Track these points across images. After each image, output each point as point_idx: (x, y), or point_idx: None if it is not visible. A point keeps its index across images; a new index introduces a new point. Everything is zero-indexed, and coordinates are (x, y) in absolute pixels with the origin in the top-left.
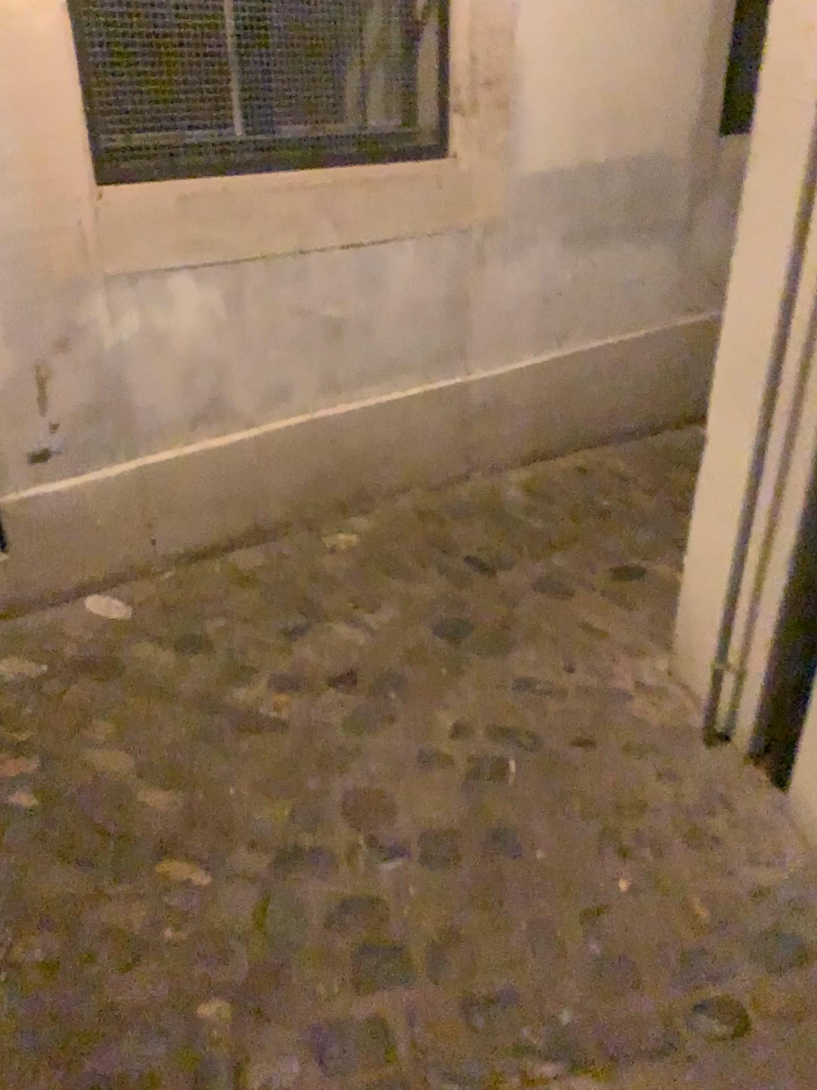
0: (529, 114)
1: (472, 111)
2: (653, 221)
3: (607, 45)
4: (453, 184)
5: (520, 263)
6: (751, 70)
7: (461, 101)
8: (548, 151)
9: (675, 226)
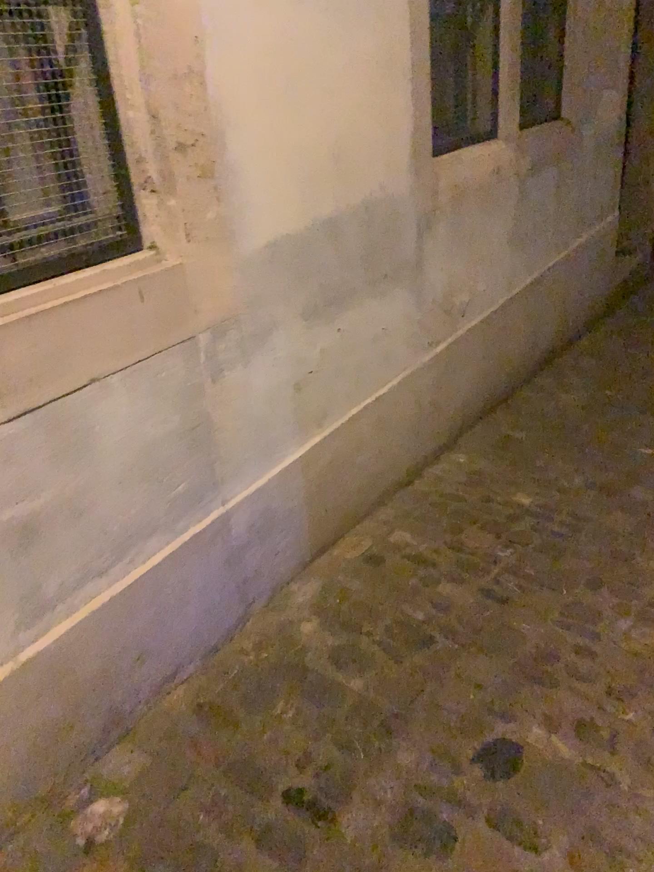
0: (240, 182)
1: (168, 190)
2: (386, 266)
3: (312, 84)
4: (162, 291)
5: (260, 357)
6: (444, 90)
7: (151, 181)
8: (270, 220)
9: (405, 265)
